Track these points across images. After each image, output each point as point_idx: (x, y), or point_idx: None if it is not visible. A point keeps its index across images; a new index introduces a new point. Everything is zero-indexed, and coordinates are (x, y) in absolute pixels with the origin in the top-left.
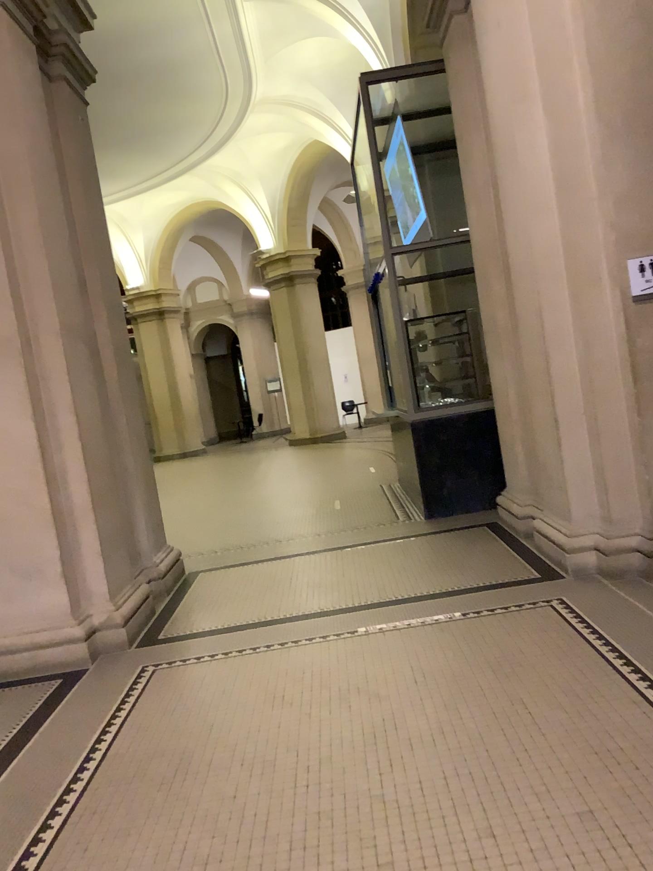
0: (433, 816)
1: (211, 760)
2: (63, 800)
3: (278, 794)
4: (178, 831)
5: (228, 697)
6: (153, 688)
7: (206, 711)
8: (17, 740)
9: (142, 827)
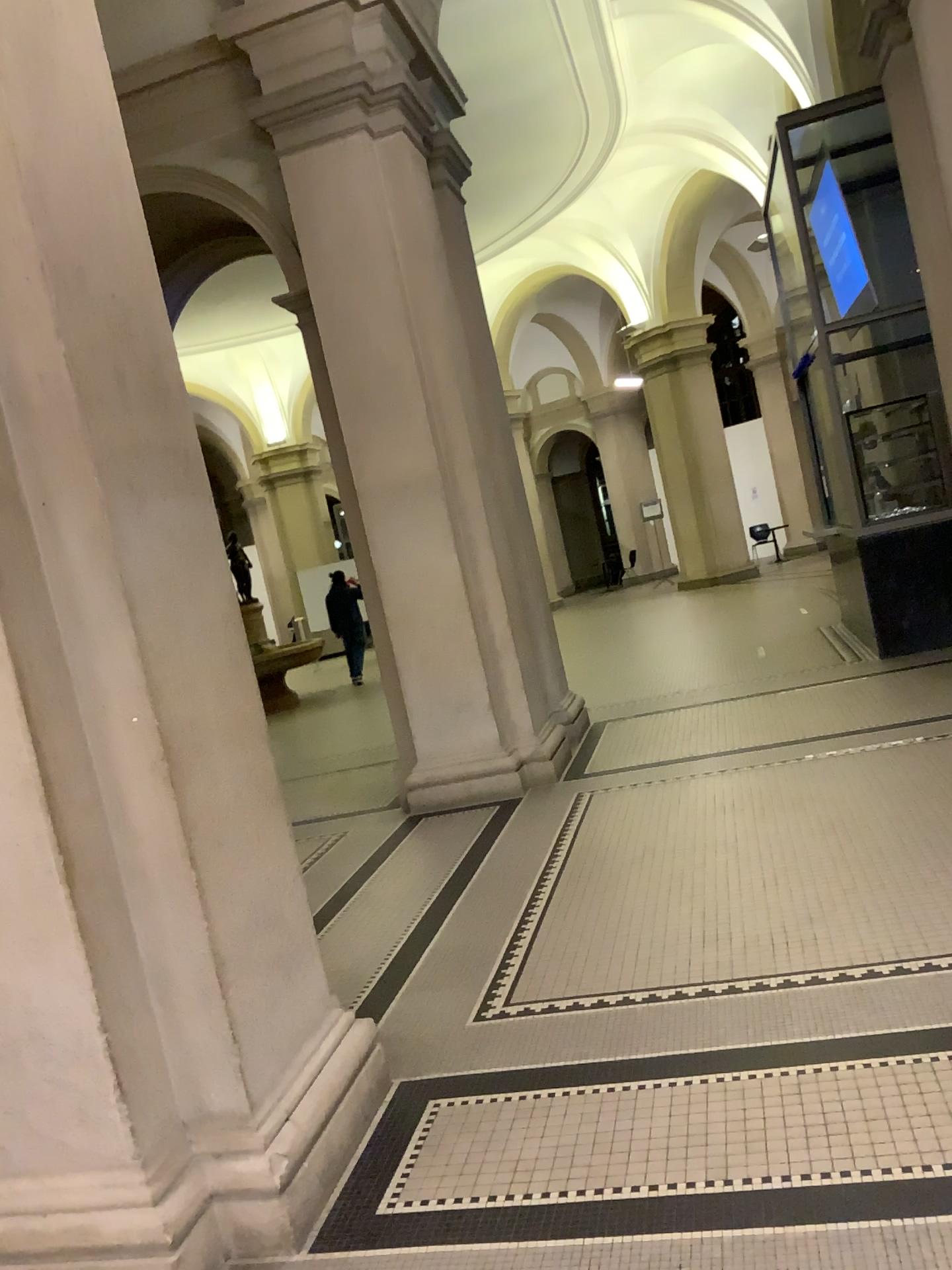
0: (891, 861)
1: (677, 843)
2: (550, 871)
3: (746, 858)
4: (662, 880)
5: (678, 807)
6: (599, 805)
7: (659, 816)
8: (483, 843)
9: (629, 880)
